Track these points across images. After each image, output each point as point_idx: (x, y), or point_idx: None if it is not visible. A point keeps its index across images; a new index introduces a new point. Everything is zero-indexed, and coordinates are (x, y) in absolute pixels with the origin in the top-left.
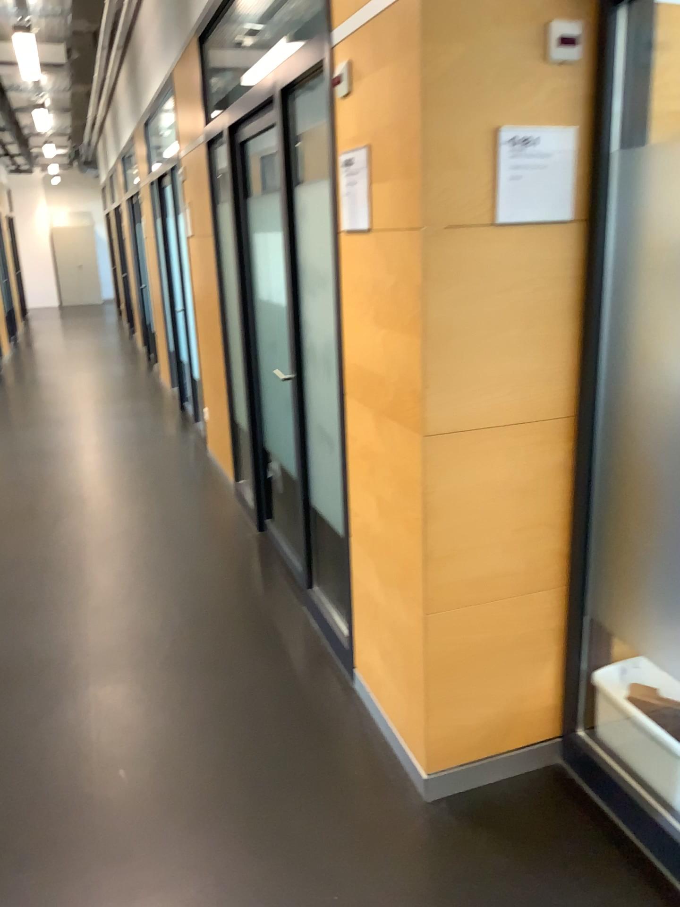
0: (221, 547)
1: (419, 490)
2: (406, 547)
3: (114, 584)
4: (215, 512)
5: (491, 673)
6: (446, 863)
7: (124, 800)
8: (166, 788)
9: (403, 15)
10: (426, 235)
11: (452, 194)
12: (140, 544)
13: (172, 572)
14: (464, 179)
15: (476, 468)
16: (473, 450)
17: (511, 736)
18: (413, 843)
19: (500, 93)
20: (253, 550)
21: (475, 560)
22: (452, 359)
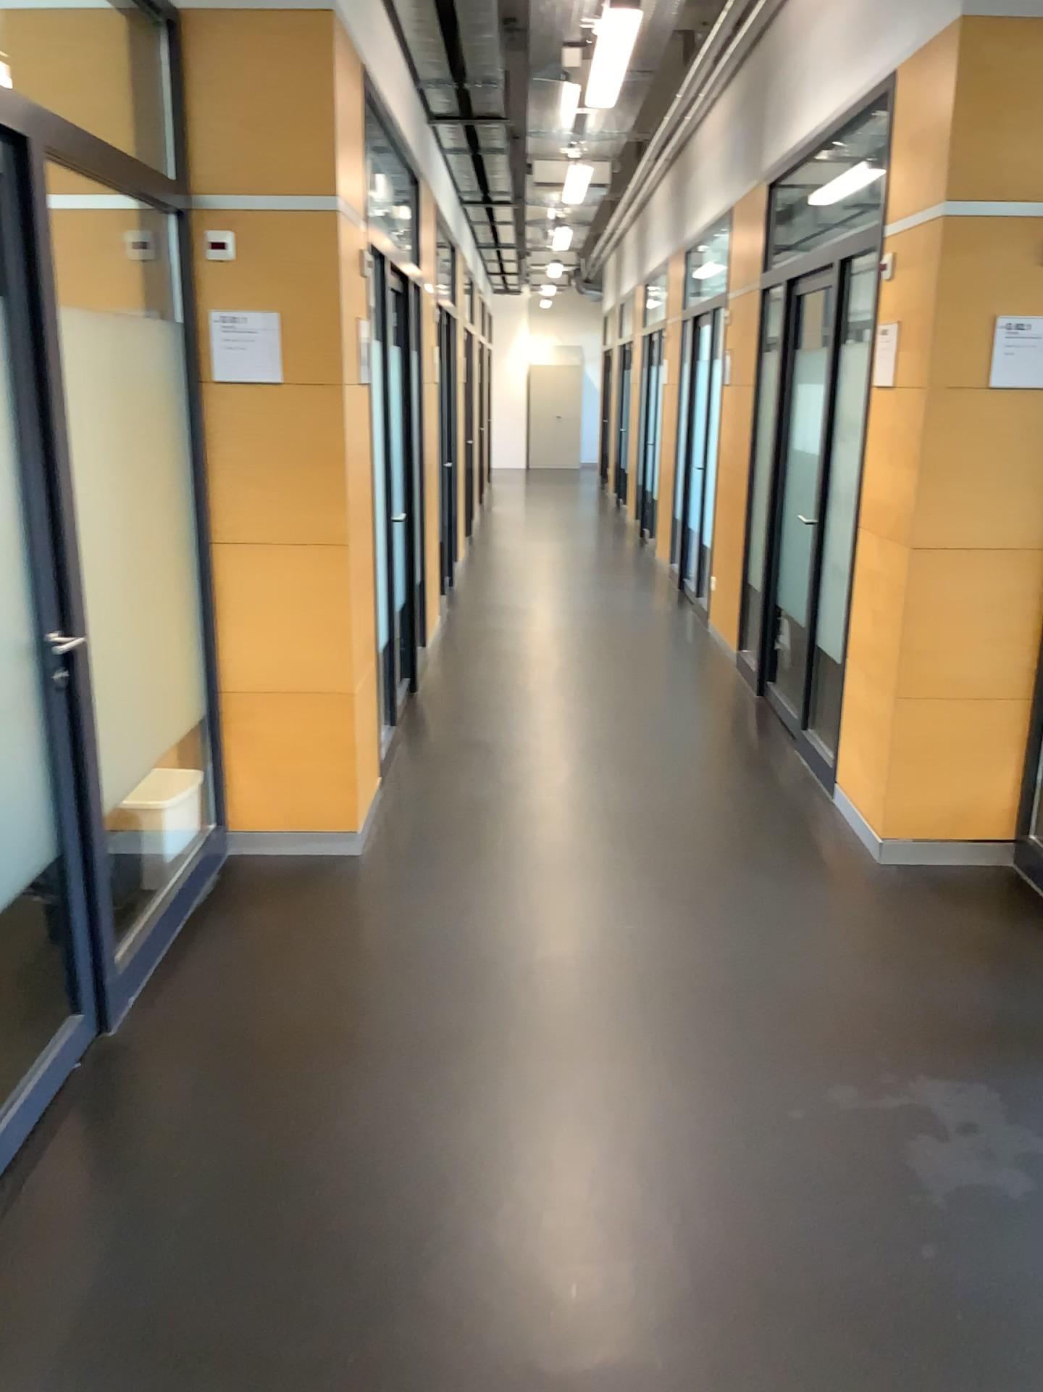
0: (720, 700)
1: (904, 599)
2: (889, 648)
3: (617, 709)
4: (716, 674)
5: (948, 761)
6: (883, 887)
7: (633, 822)
8: (666, 821)
9: (933, 231)
10: (929, 395)
11: (952, 365)
12: (640, 687)
13: (671, 710)
14: (963, 355)
15: (951, 581)
16: (950, 565)
17: (962, 826)
18: (860, 876)
19: (998, 293)
20: (752, 706)
21: (943, 659)
22: (939, 491)
